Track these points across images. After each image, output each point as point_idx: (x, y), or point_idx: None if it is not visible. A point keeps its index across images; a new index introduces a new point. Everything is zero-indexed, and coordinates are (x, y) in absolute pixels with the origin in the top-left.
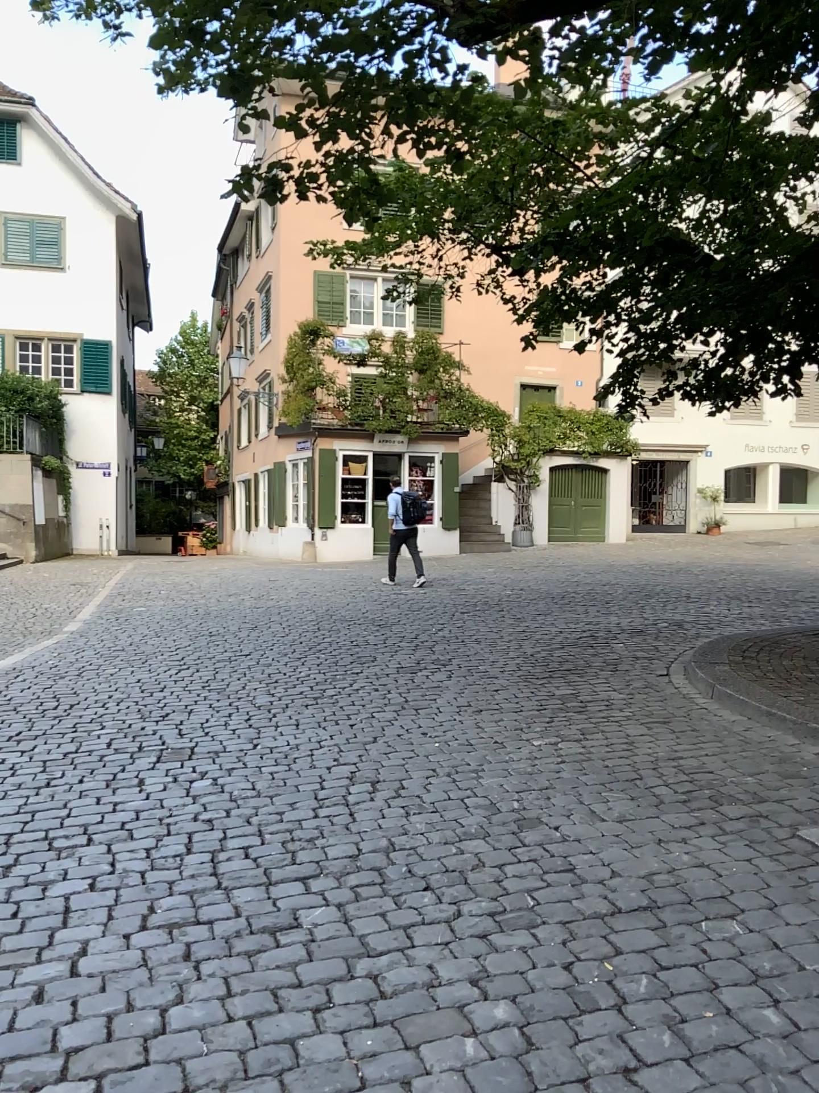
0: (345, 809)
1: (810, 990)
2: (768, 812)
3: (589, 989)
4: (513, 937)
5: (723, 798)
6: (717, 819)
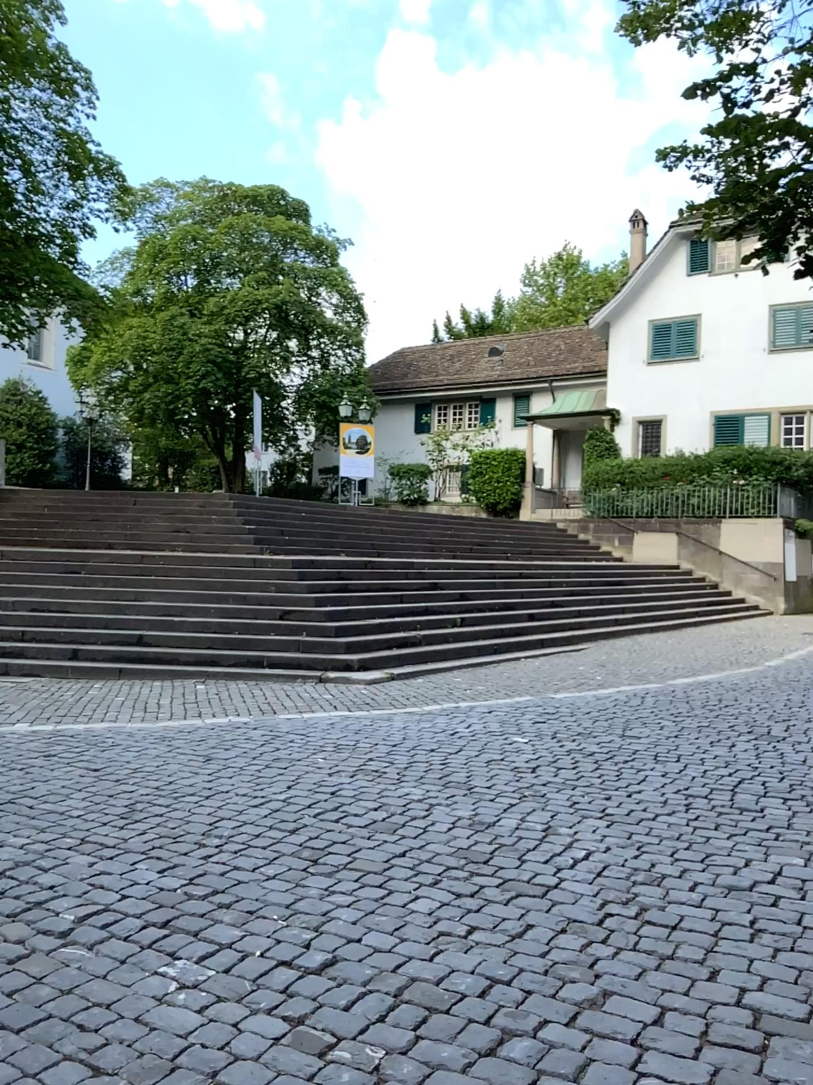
0: None
1: None
2: None
3: None
4: None
5: None
6: None
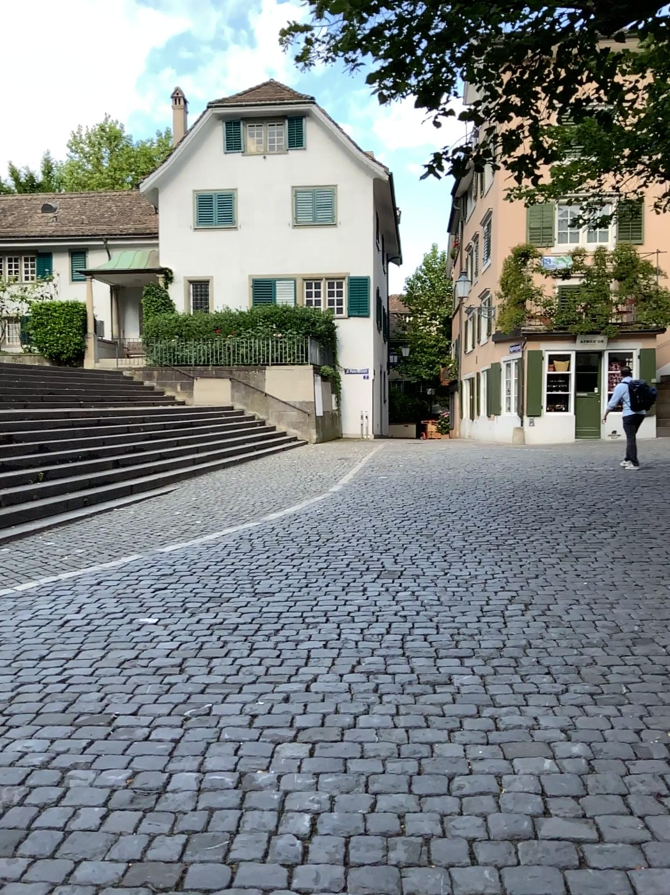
0: (500, 617)
1: None
2: None
3: (647, 744)
4: (599, 707)
5: None
6: None
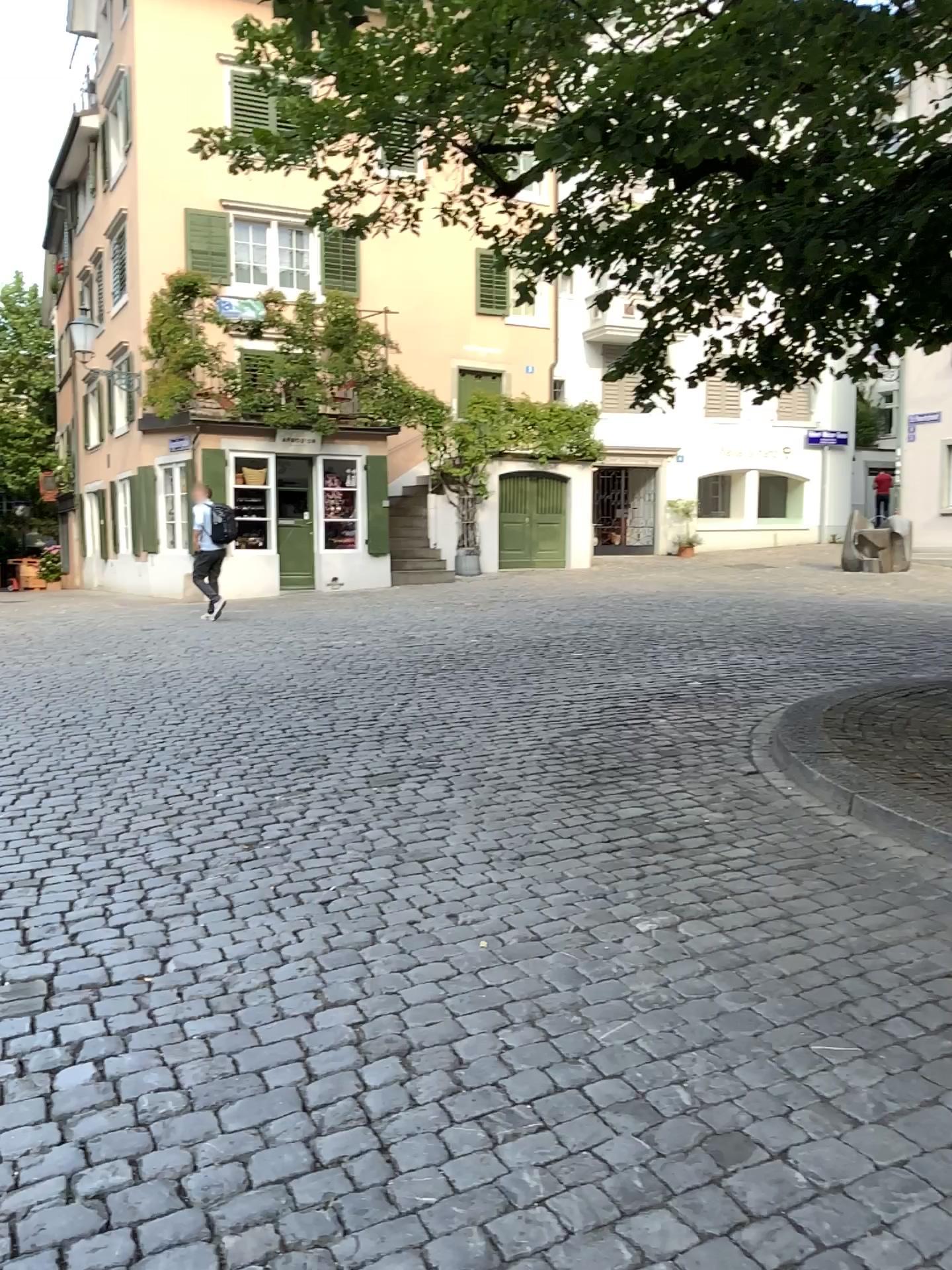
0: (375, 1142)
1: None
2: None
3: None
4: None
5: None
6: None
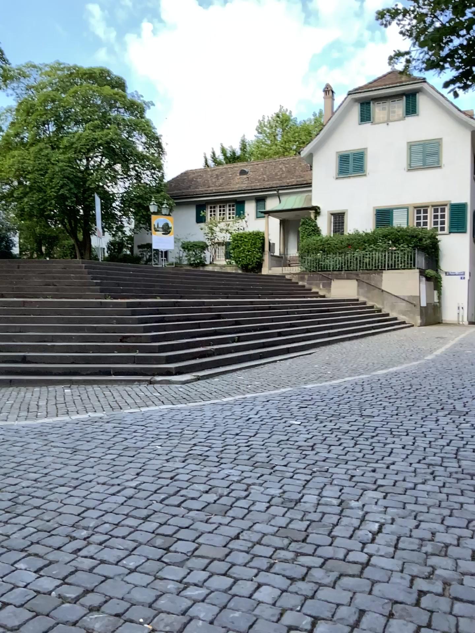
0: None
1: None
2: None
3: None
4: None
5: None
6: None
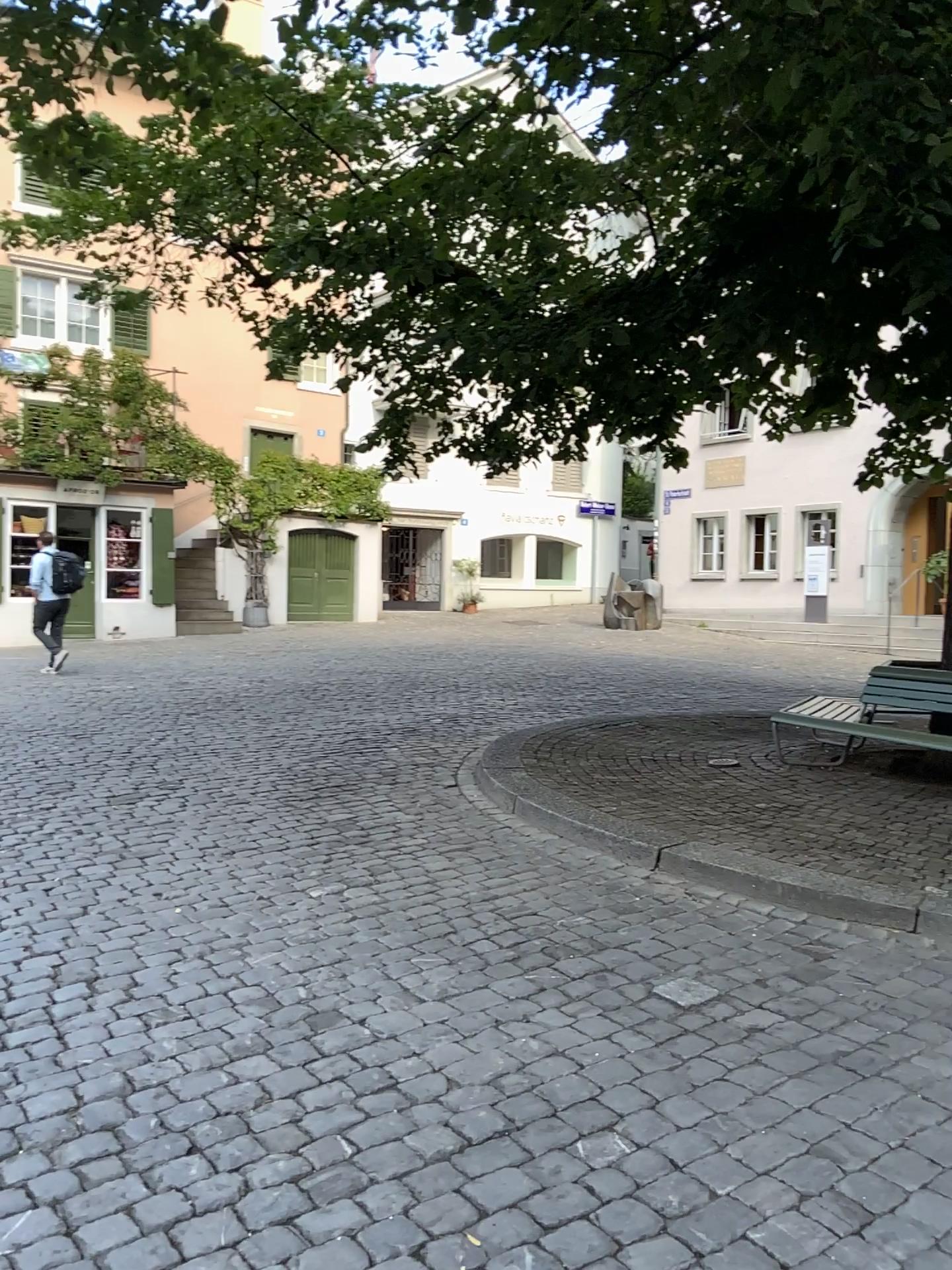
0: (51, 1030)
1: (737, 1231)
2: (619, 968)
3: None
4: (335, 1220)
5: (562, 952)
6: (562, 983)
